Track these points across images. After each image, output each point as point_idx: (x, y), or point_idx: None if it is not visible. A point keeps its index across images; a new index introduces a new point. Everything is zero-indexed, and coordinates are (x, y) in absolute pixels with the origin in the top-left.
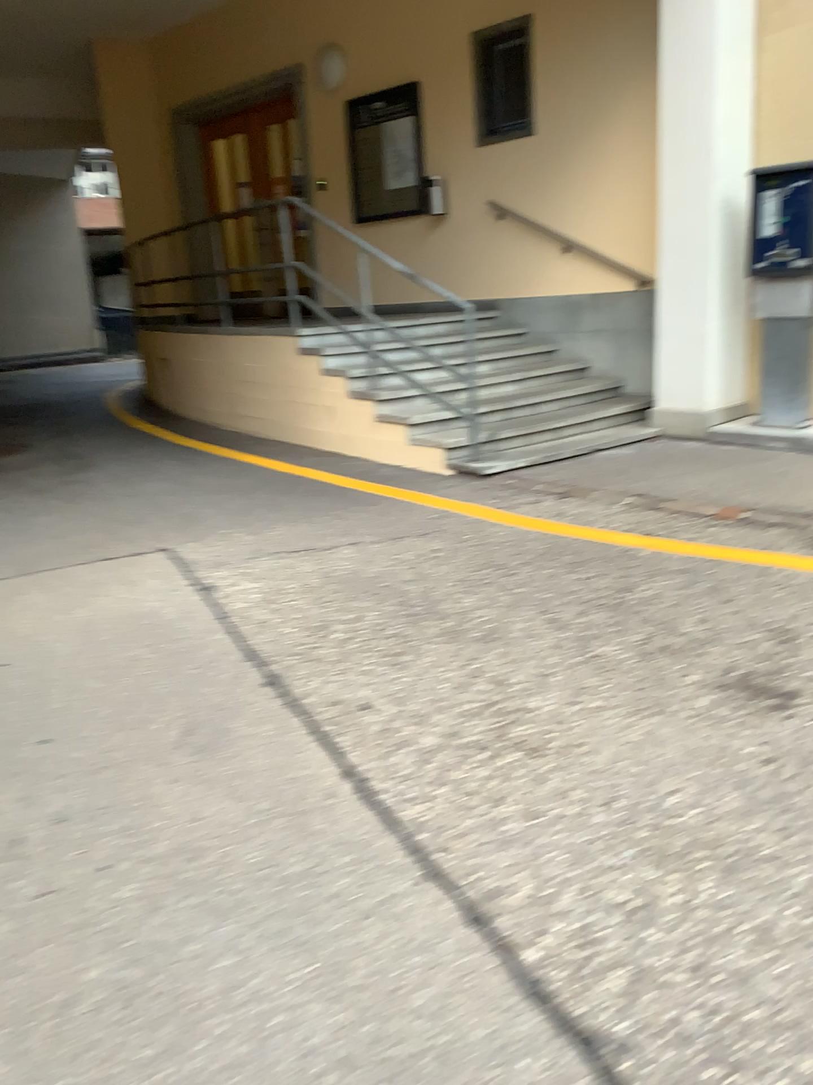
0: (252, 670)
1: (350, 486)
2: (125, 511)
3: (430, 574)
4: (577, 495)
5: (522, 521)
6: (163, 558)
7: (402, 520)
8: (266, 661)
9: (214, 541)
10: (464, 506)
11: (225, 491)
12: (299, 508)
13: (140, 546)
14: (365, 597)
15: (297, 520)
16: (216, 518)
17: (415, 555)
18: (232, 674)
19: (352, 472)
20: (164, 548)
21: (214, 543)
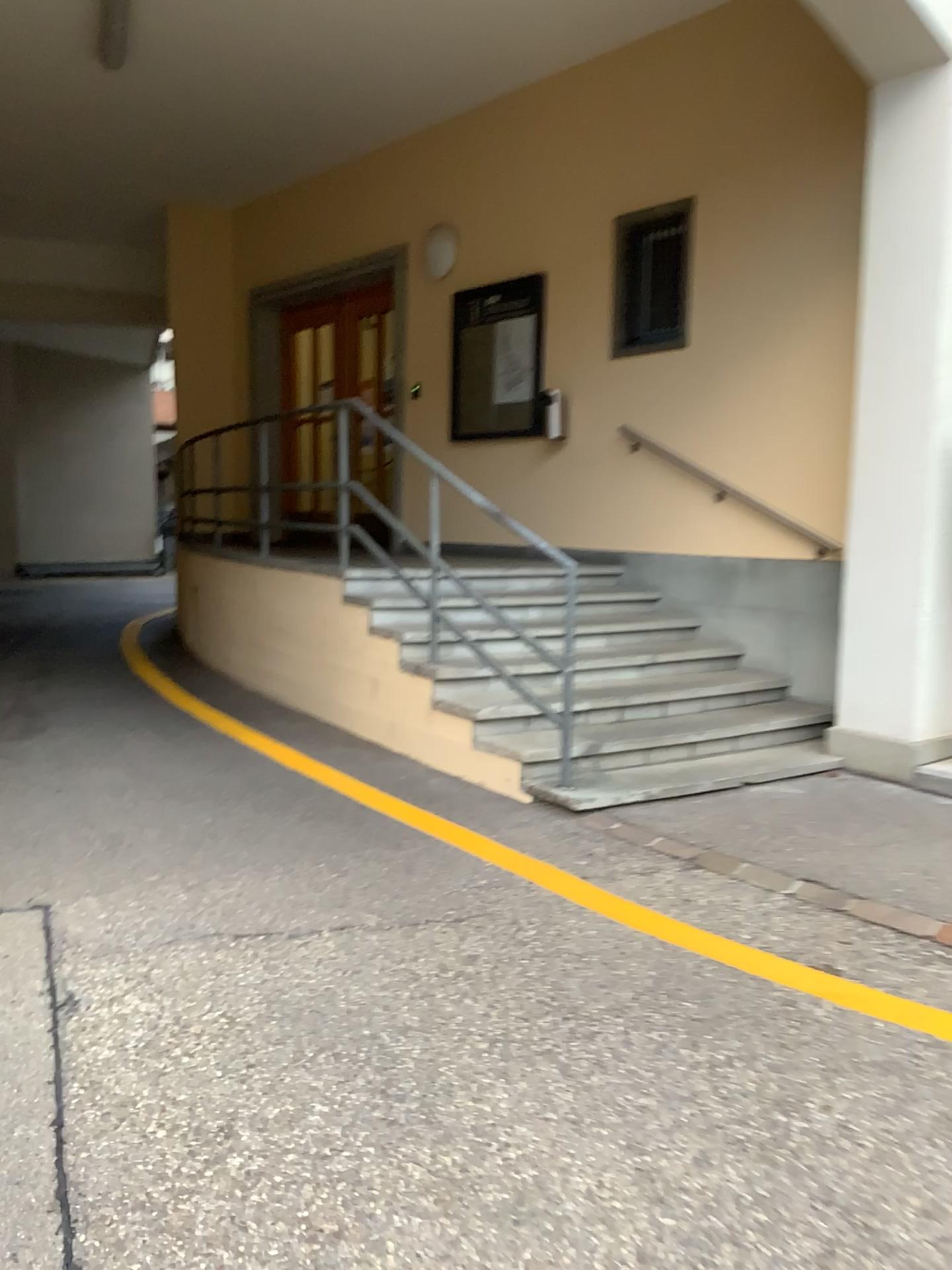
0: (50, 1241)
1: (373, 813)
2: (24, 824)
3: (450, 1013)
4: (713, 870)
5: (620, 912)
6: (33, 925)
7: (434, 887)
8: (86, 1219)
9: (129, 898)
10: (534, 870)
11: (189, 801)
12: (282, 847)
13: (8, 898)
14: (325, 1060)
15: (273, 869)
16: (151, 853)
17: (434, 967)
18: (7, 1249)
19: (382, 789)
20: (44, 904)
21: (126, 904)
